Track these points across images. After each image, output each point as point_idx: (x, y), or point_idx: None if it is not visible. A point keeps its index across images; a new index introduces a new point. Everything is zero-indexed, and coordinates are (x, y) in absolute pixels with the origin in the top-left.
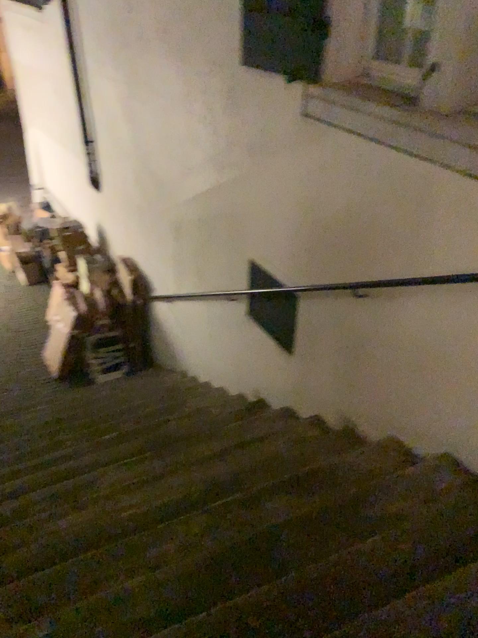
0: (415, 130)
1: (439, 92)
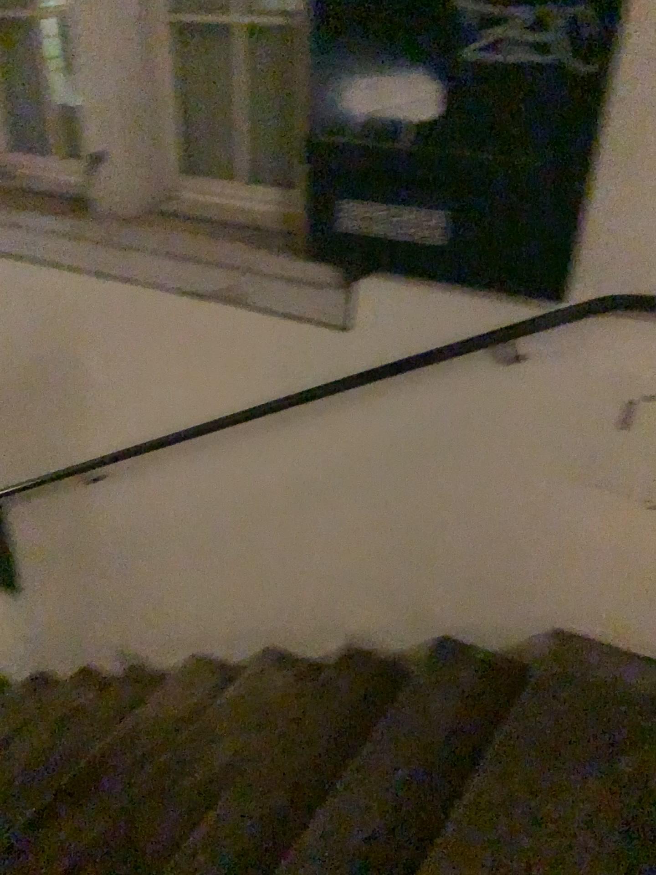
0: (97, 247)
1: (111, 194)
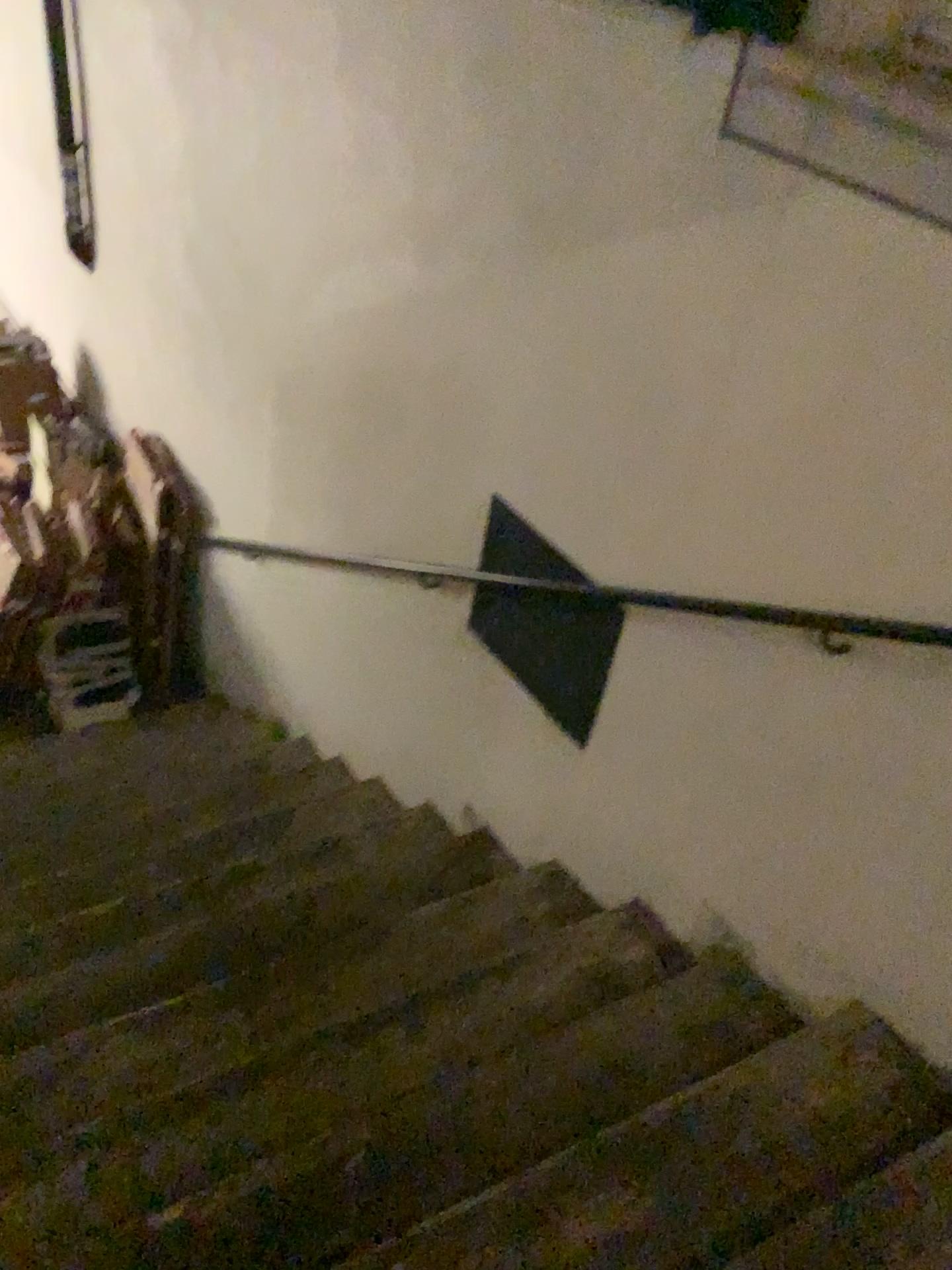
0: None
1: None
